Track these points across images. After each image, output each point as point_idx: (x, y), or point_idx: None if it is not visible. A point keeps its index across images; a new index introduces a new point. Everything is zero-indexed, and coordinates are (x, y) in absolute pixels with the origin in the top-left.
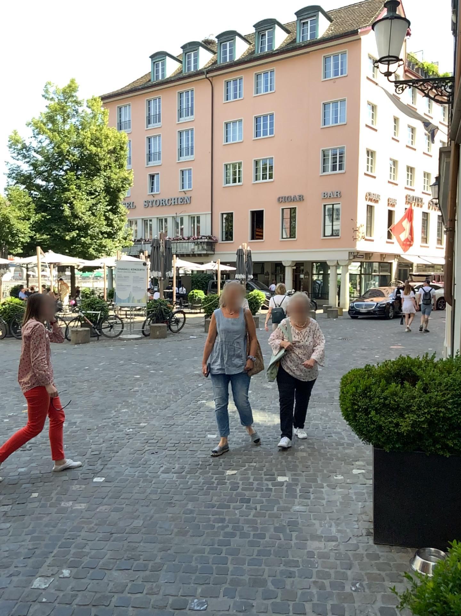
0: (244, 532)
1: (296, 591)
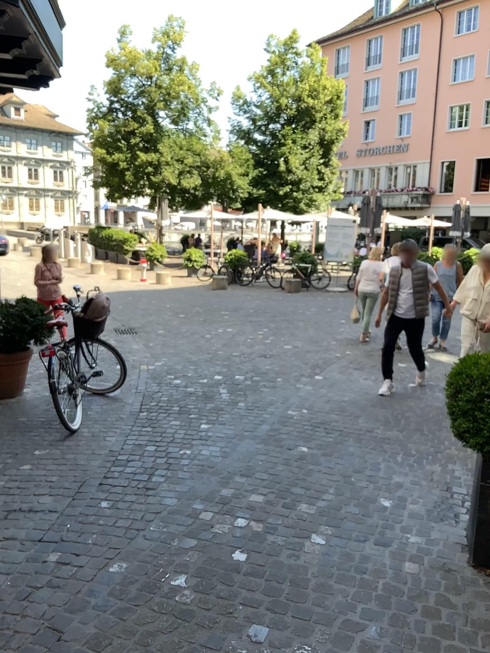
0: (415, 410)
1: (440, 435)
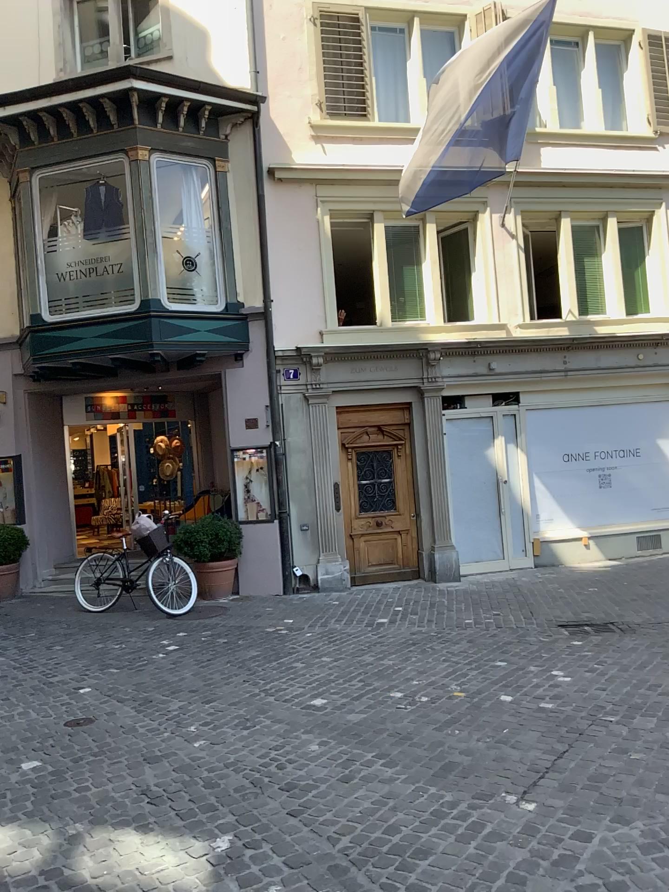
0: None
1: None
